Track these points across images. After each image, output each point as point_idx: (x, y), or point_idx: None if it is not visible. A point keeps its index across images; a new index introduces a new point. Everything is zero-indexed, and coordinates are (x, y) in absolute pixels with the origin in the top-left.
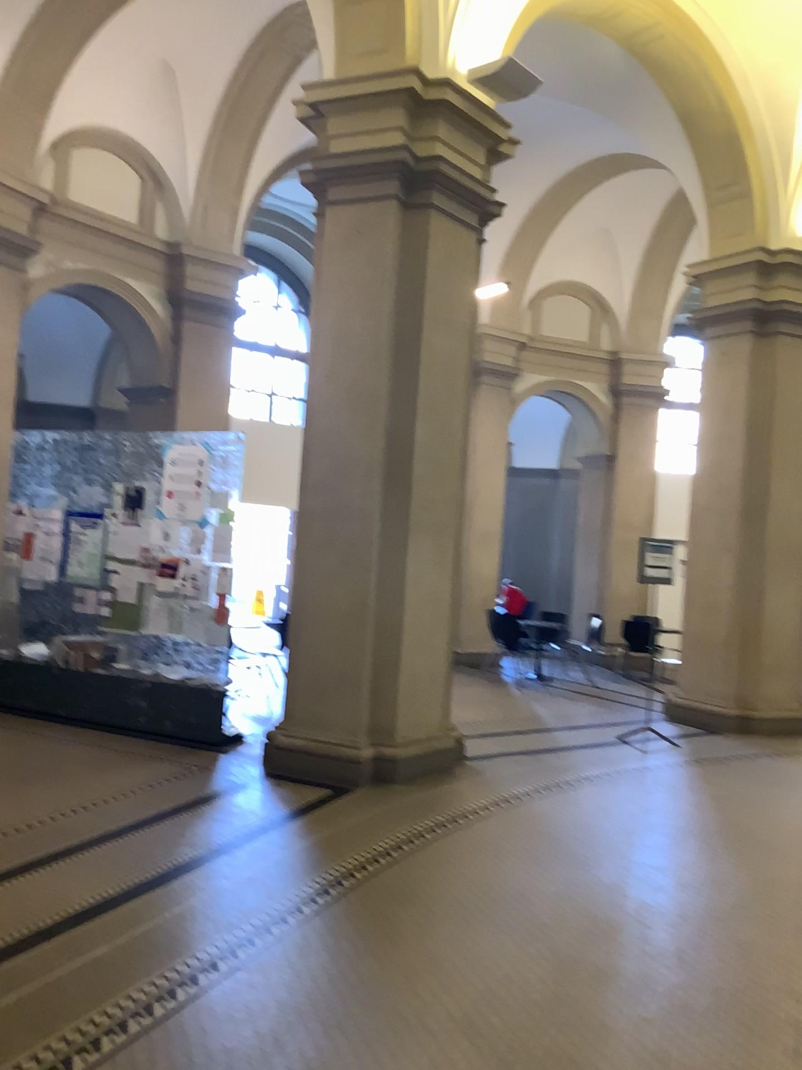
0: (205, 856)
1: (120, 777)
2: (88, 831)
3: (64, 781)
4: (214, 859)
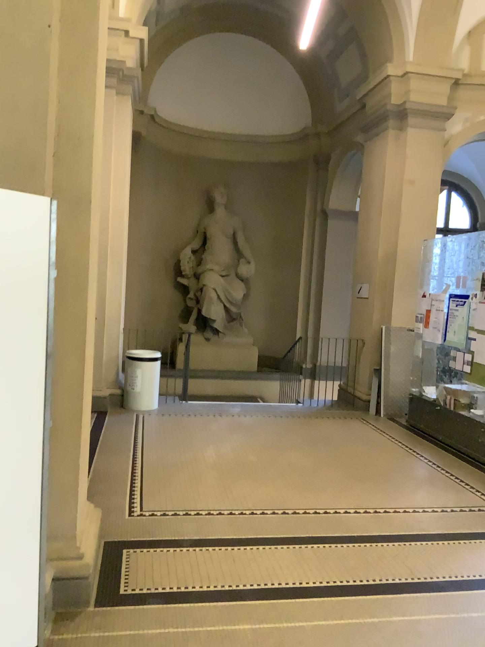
0: (409, 587)
1: (422, 496)
2: (350, 530)
3: (380, 488)
4: (411, 594)
